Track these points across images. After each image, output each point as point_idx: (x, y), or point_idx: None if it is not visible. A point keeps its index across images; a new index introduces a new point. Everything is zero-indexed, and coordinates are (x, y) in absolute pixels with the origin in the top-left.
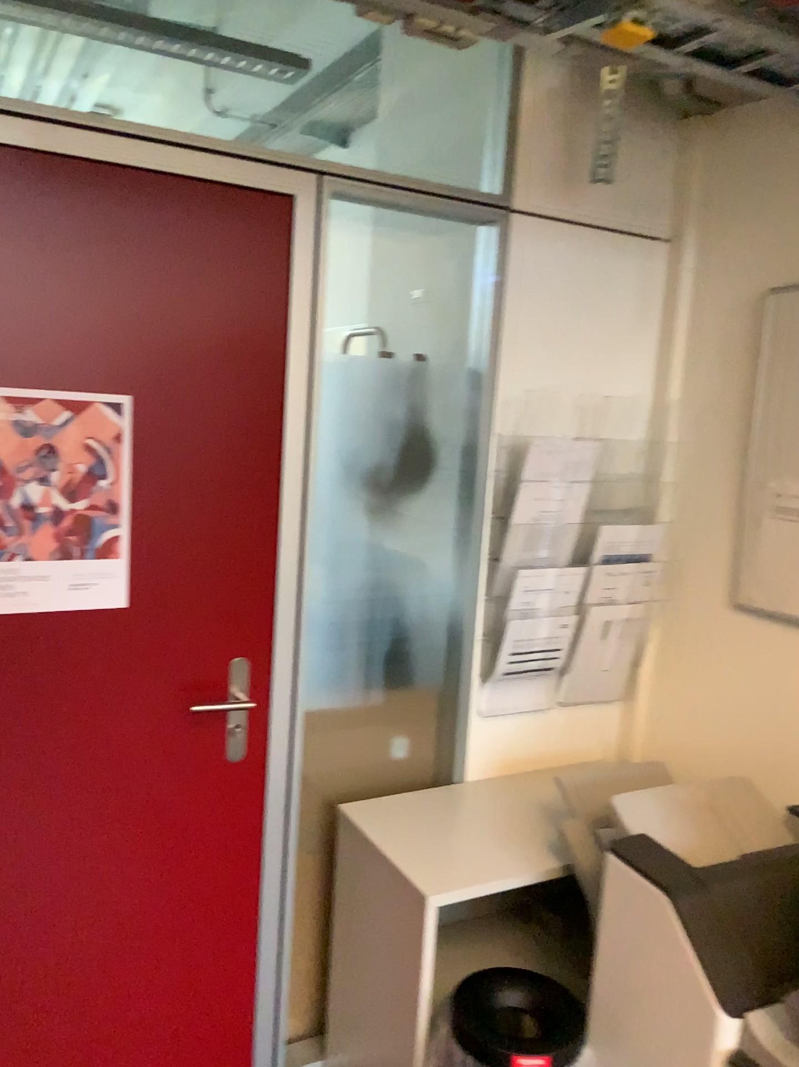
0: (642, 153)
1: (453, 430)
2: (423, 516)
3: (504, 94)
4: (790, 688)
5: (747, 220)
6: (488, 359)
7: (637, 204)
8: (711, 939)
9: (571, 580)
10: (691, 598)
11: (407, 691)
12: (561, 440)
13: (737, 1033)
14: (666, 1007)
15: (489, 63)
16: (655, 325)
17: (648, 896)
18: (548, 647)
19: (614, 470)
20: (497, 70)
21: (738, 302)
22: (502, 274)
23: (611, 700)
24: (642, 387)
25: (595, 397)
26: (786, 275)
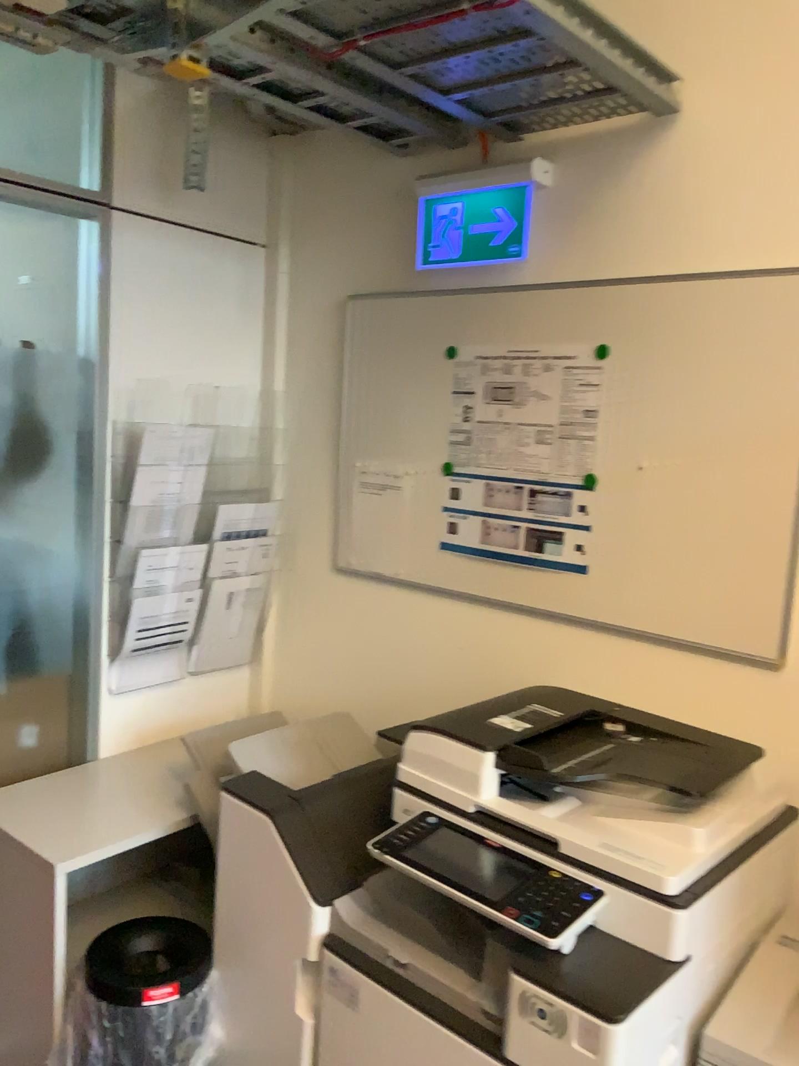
0: (240, 164)
1: (70, 419)
2: (42, 504)
3: (103, 96)
4: (383, 636)
5: (331, 233)
6: (101, 350)
7: (239, 211)
8: (307, 847)
9: (195, 558)
10: (304, 567)
11: (36, 678)
12: (177, 427)
13: (327, 917)
14: (273, 912)
15: (87, 63)
16: (261, 322)
17: (254, 821)
18: (176, 621)
19: (232, 455)
20: (94, 72)
21: (327, 305)
22: (110, 269)
23: (241, 665)
24: (253, 378)
25: (209, 387)
26: (363, 284)
